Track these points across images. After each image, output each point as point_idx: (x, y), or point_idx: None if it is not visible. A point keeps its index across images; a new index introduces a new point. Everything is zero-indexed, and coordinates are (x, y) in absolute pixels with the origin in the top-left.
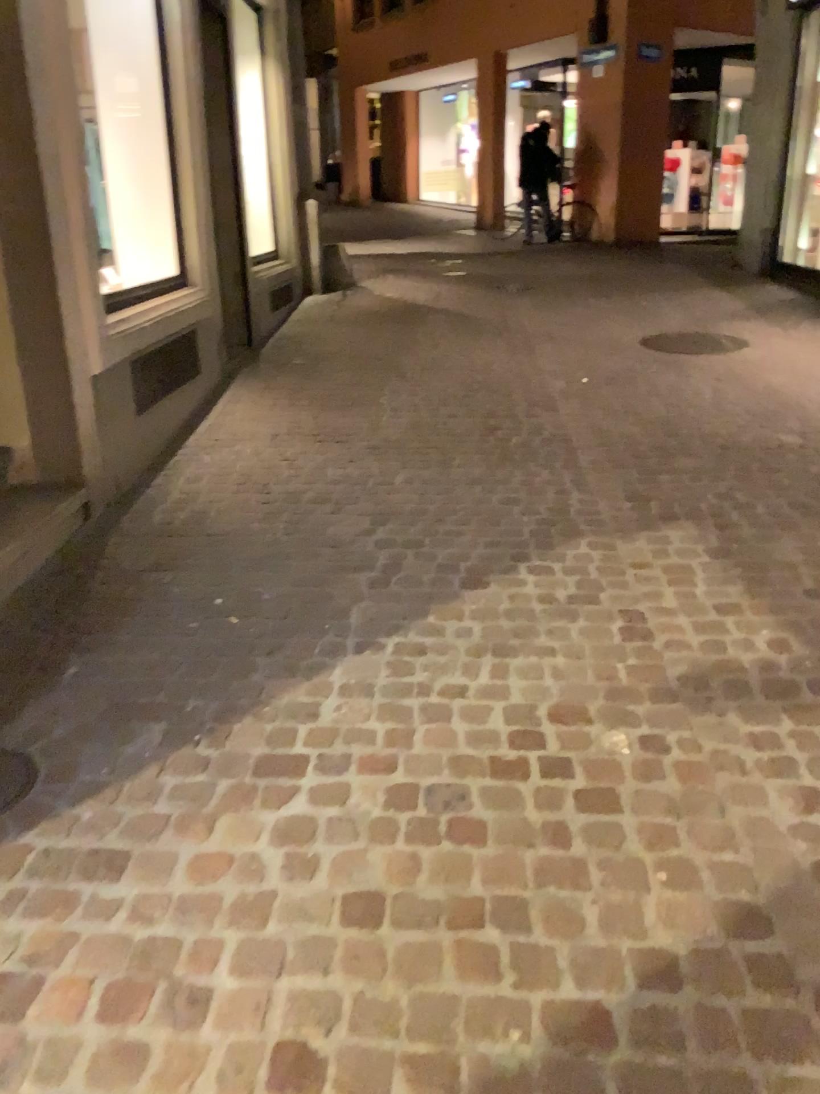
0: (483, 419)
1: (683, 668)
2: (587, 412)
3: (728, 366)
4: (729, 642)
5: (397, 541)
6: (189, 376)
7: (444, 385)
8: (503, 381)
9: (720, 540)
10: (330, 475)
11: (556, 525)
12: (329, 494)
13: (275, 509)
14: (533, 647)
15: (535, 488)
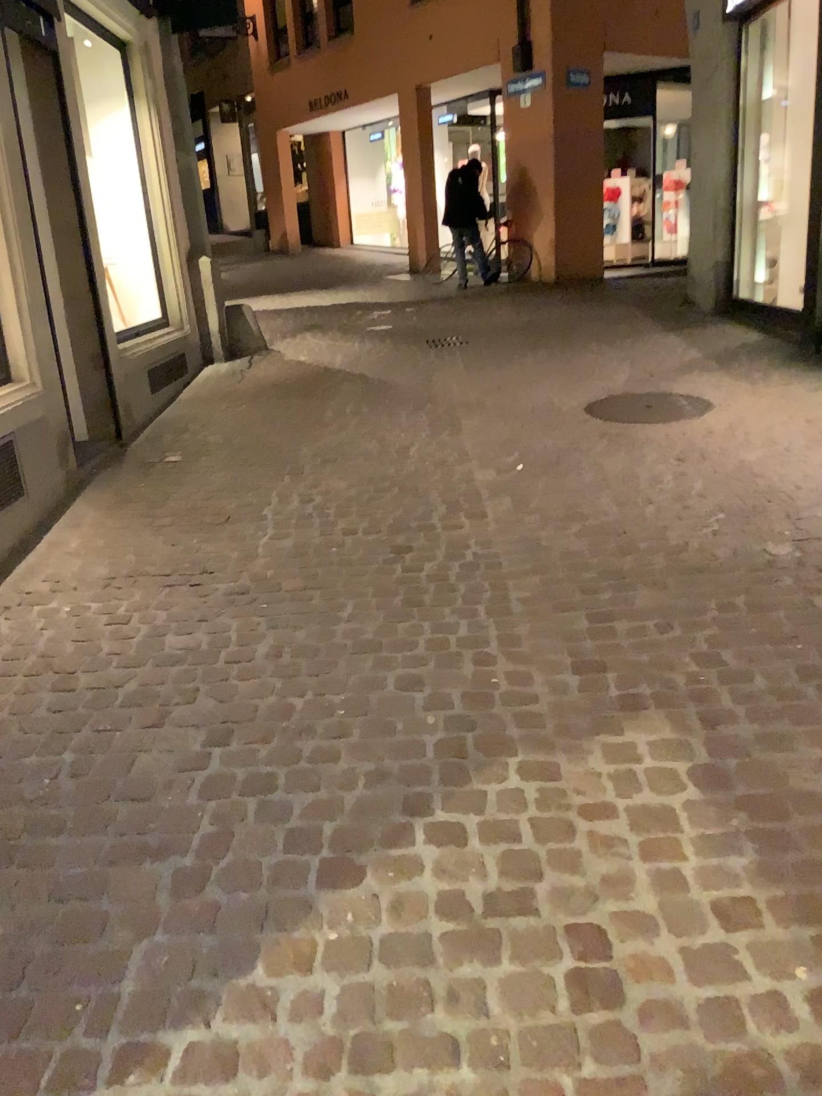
0: (387, 540)
1: (674, 1090)
2: (520, 519)
3: (692, 439)
4: (748, 1007)
5: (234, 783)
6: (7, 501)
7: (344, 486)
8: (418, 475)
9: (710, 752)
10: (165, 651)
11: (472, 735)
12: (156, 688)
13: (68, 726)
14: (418, 1041)
15: (446, 660)
